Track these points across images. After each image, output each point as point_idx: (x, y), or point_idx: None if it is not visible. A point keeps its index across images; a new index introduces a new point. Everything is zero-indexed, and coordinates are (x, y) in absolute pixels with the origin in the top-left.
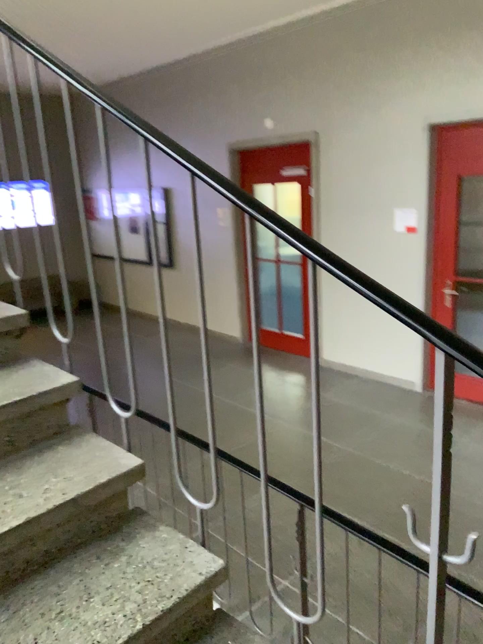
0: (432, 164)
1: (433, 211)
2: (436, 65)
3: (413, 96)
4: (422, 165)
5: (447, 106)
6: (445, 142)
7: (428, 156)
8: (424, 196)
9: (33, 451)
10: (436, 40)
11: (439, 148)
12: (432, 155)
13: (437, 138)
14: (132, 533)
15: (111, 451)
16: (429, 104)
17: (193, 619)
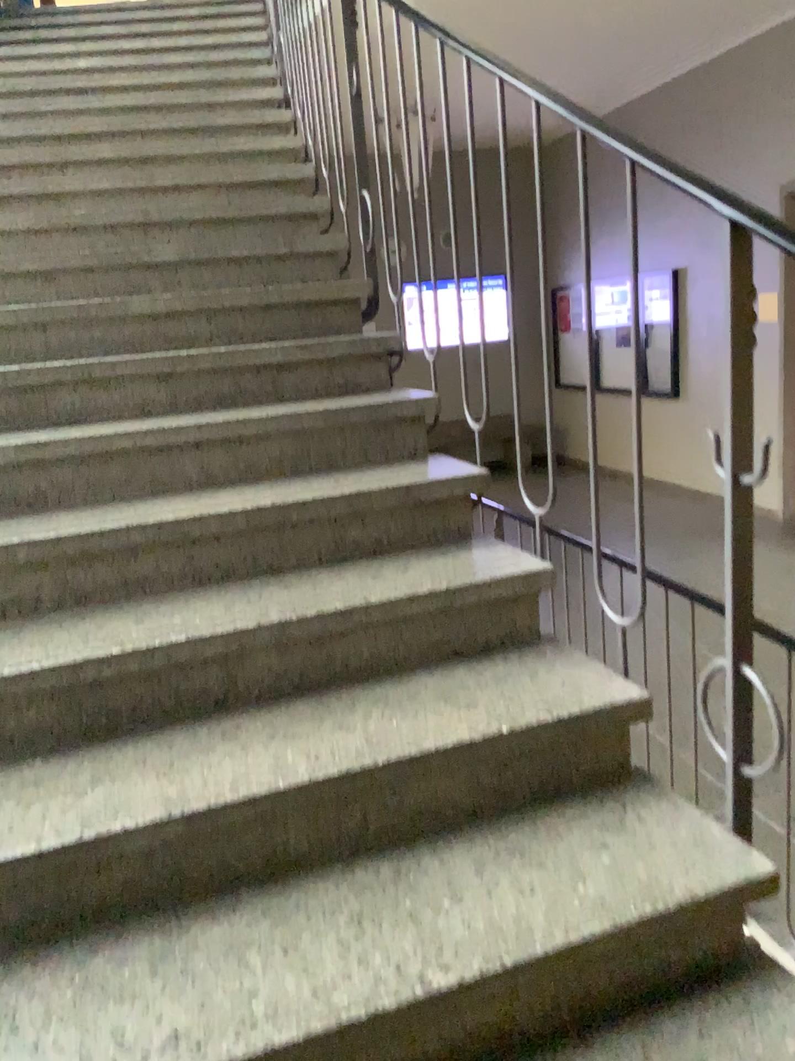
0: None
1: None
2: None
3: None
4: None
5: None
6: None
7: None
8: None
9: (382, 465)
10: None
11: None
12: None
13: None
14: (467, 548)
15: (458, 464)
16: None
17: (512, 625)
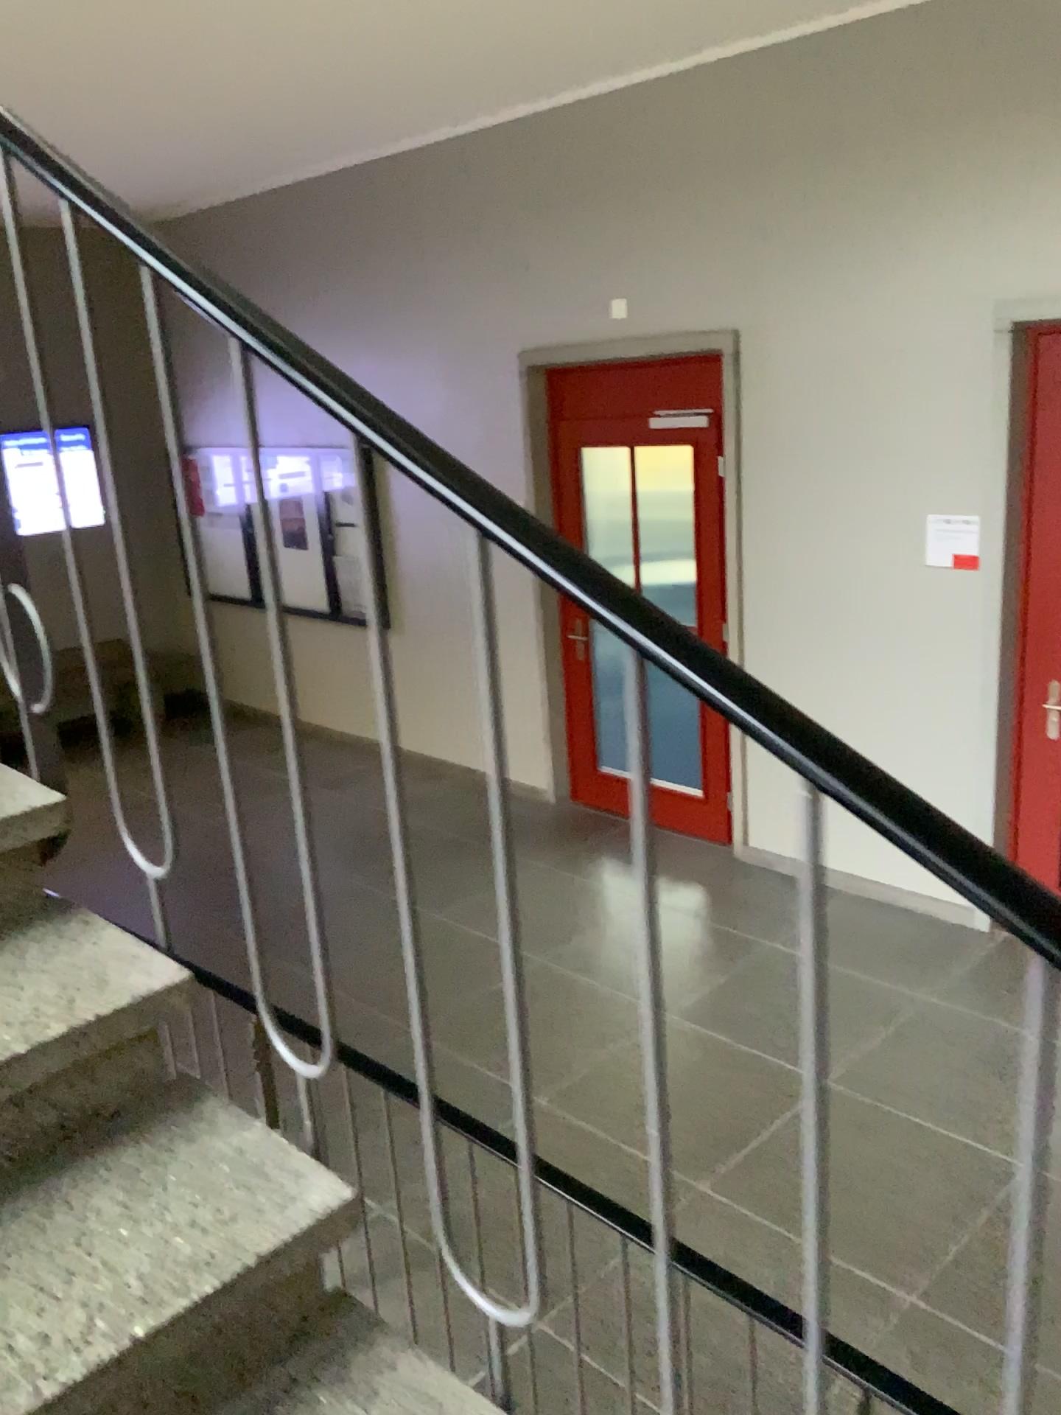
0: (1010, 416)
1: (1013, 524)
2: (1023, 191)
3: (968, 260)
4: (989, 418)
5: (1050, 285)
6: (1043, 368)
7: (1002, 400)
8: (993, 490)
9: None
10: (1025, 133)
11: (1029, 379)
12: (1010, 397)
13: (1022, 356)
14: None
15: None
16: (1007, 280)
17: None
